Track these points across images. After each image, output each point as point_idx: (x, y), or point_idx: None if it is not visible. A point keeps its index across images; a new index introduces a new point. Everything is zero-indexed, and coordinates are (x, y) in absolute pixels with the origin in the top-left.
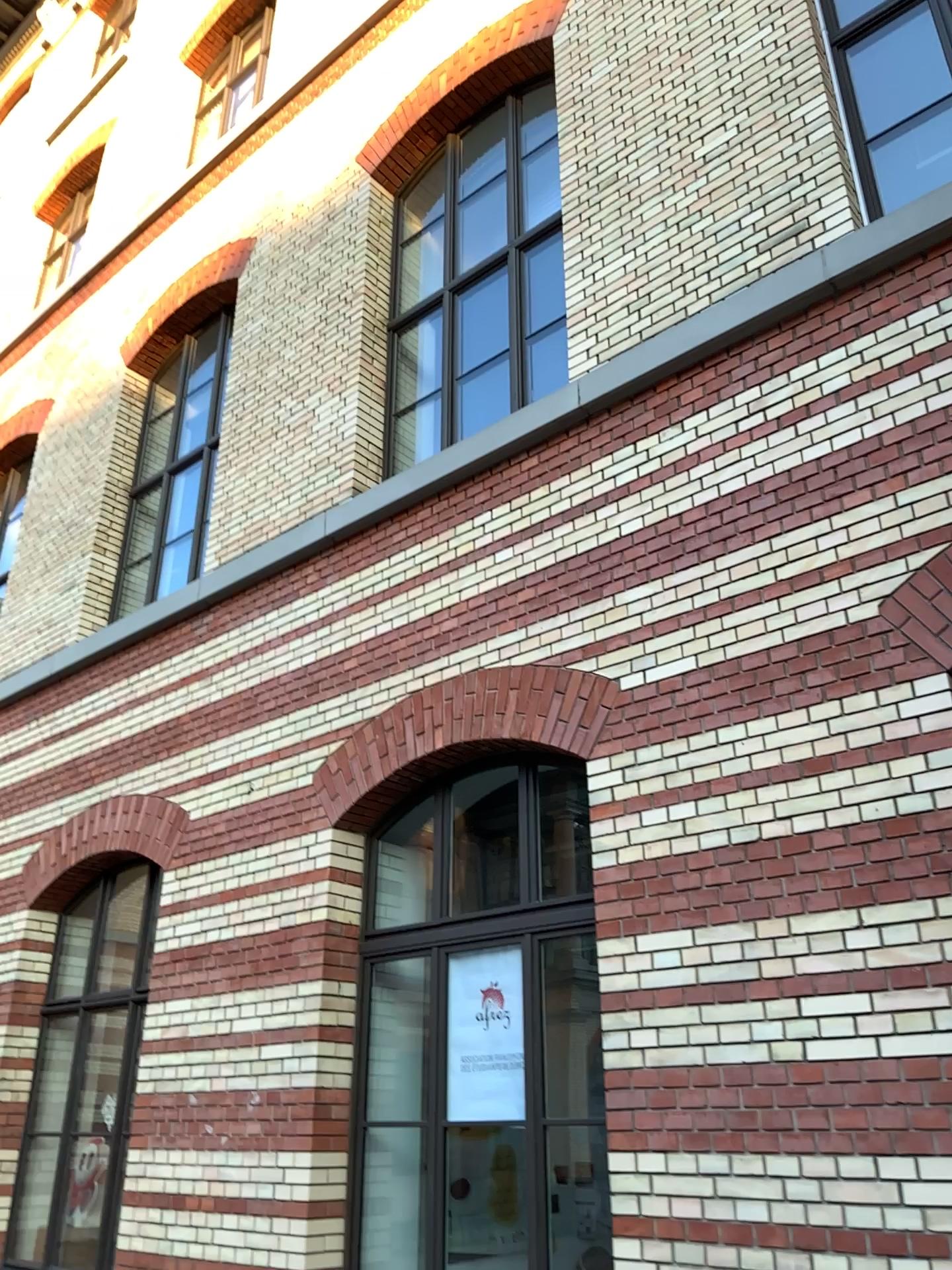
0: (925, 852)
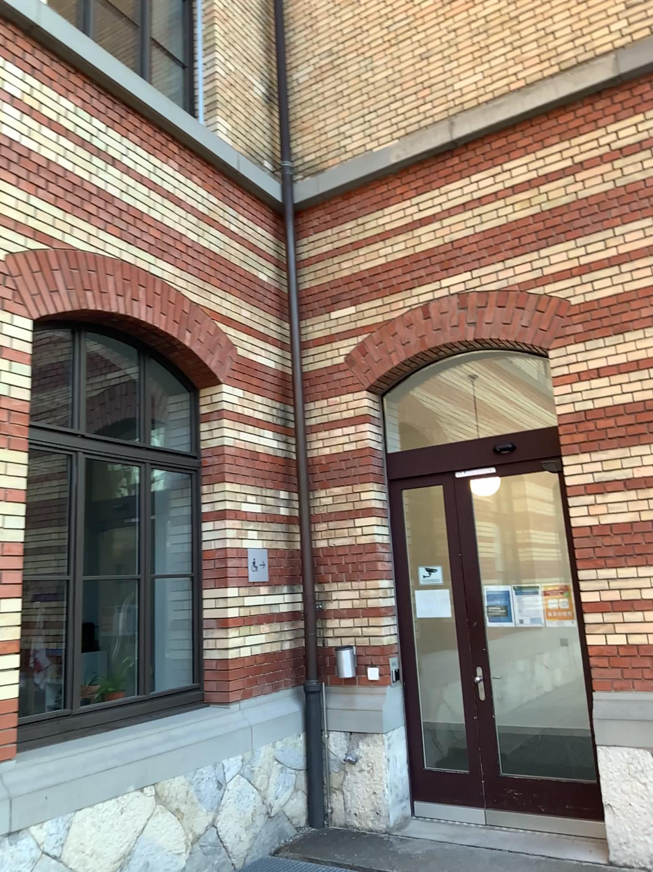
0: (6, 421)
